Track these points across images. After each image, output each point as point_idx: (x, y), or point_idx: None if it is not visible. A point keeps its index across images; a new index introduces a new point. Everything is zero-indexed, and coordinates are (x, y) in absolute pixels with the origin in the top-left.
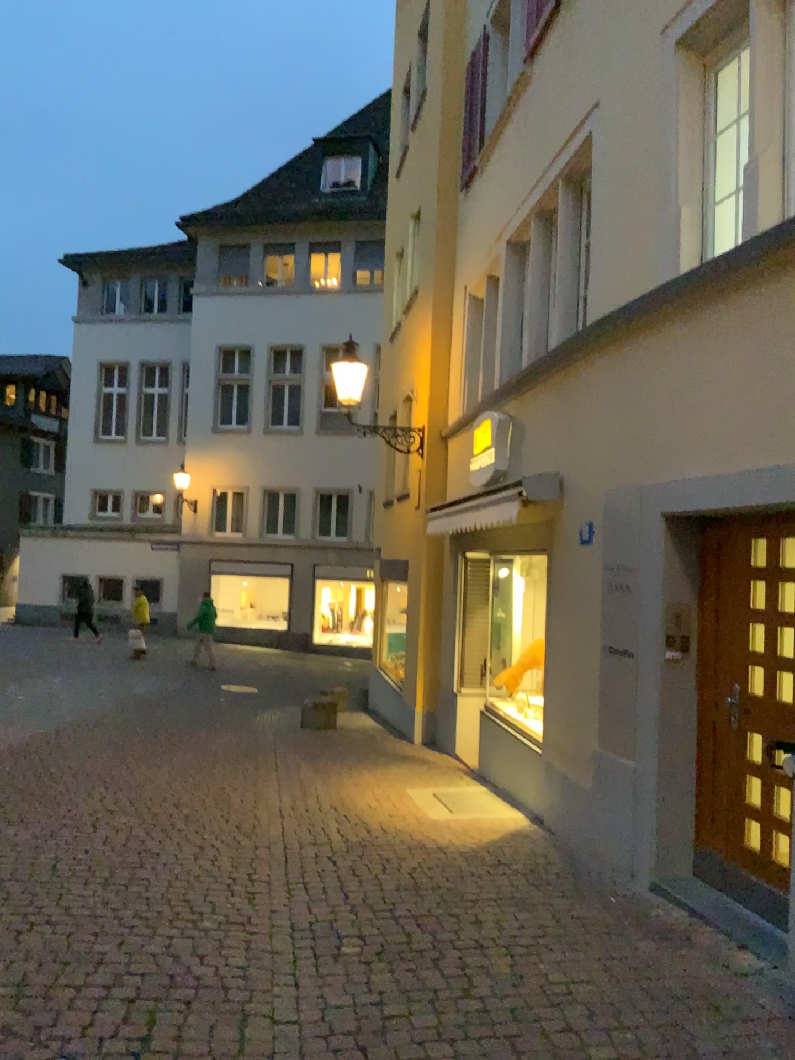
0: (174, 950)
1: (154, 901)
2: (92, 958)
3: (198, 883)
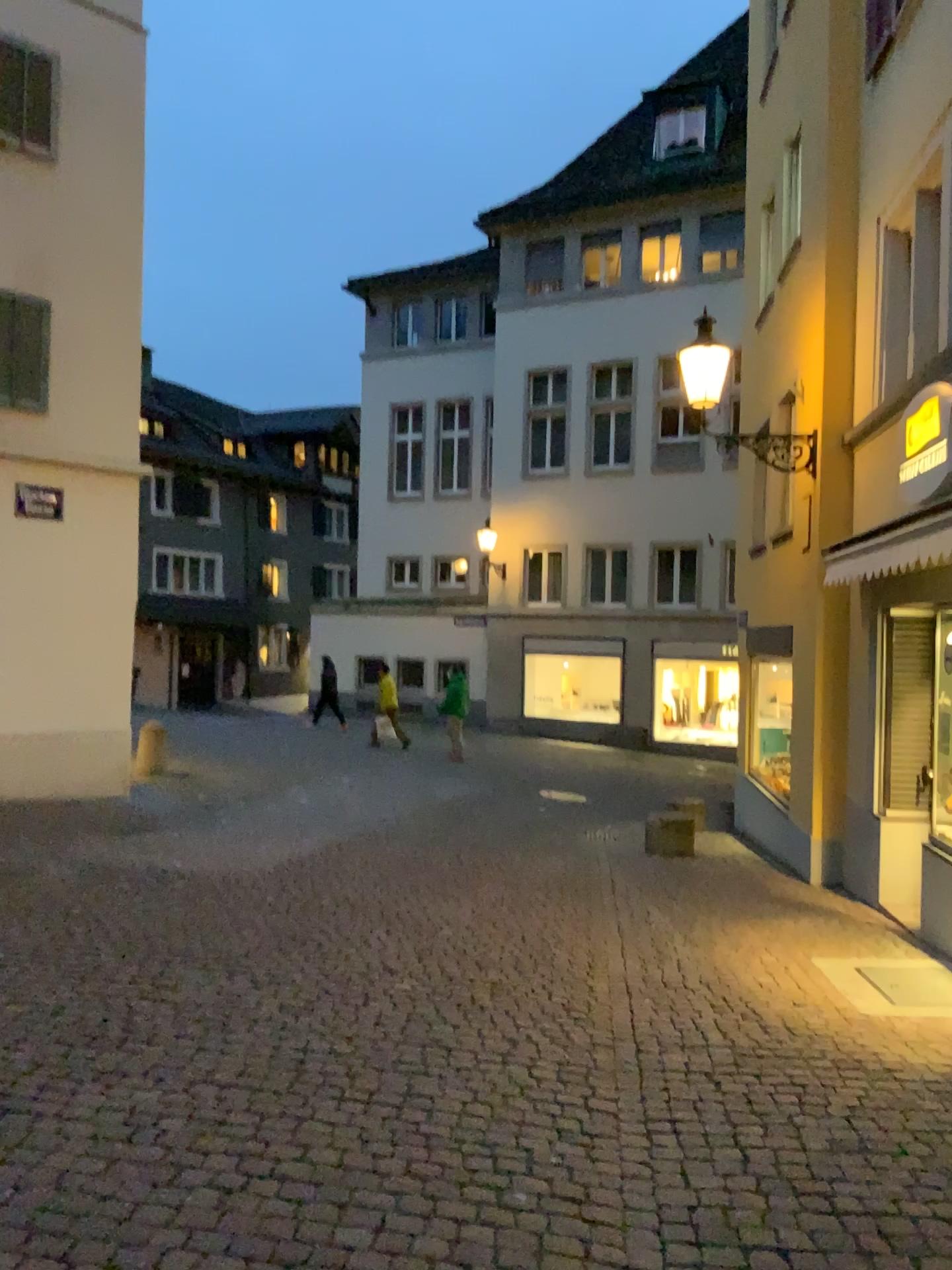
0: (463, 1258)
1: (435, 1147)
2: (328, 1265)
3: (505, 1116)
